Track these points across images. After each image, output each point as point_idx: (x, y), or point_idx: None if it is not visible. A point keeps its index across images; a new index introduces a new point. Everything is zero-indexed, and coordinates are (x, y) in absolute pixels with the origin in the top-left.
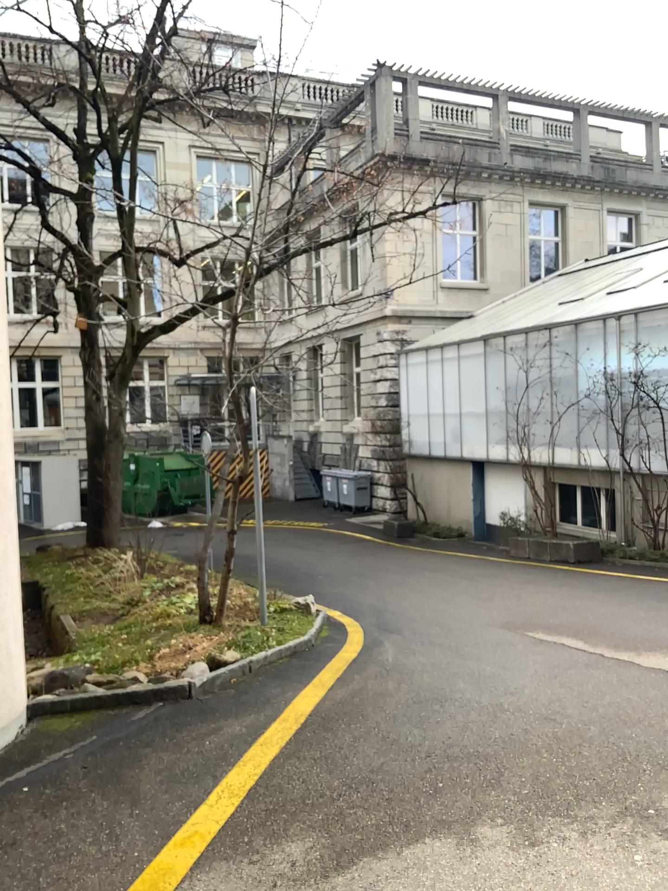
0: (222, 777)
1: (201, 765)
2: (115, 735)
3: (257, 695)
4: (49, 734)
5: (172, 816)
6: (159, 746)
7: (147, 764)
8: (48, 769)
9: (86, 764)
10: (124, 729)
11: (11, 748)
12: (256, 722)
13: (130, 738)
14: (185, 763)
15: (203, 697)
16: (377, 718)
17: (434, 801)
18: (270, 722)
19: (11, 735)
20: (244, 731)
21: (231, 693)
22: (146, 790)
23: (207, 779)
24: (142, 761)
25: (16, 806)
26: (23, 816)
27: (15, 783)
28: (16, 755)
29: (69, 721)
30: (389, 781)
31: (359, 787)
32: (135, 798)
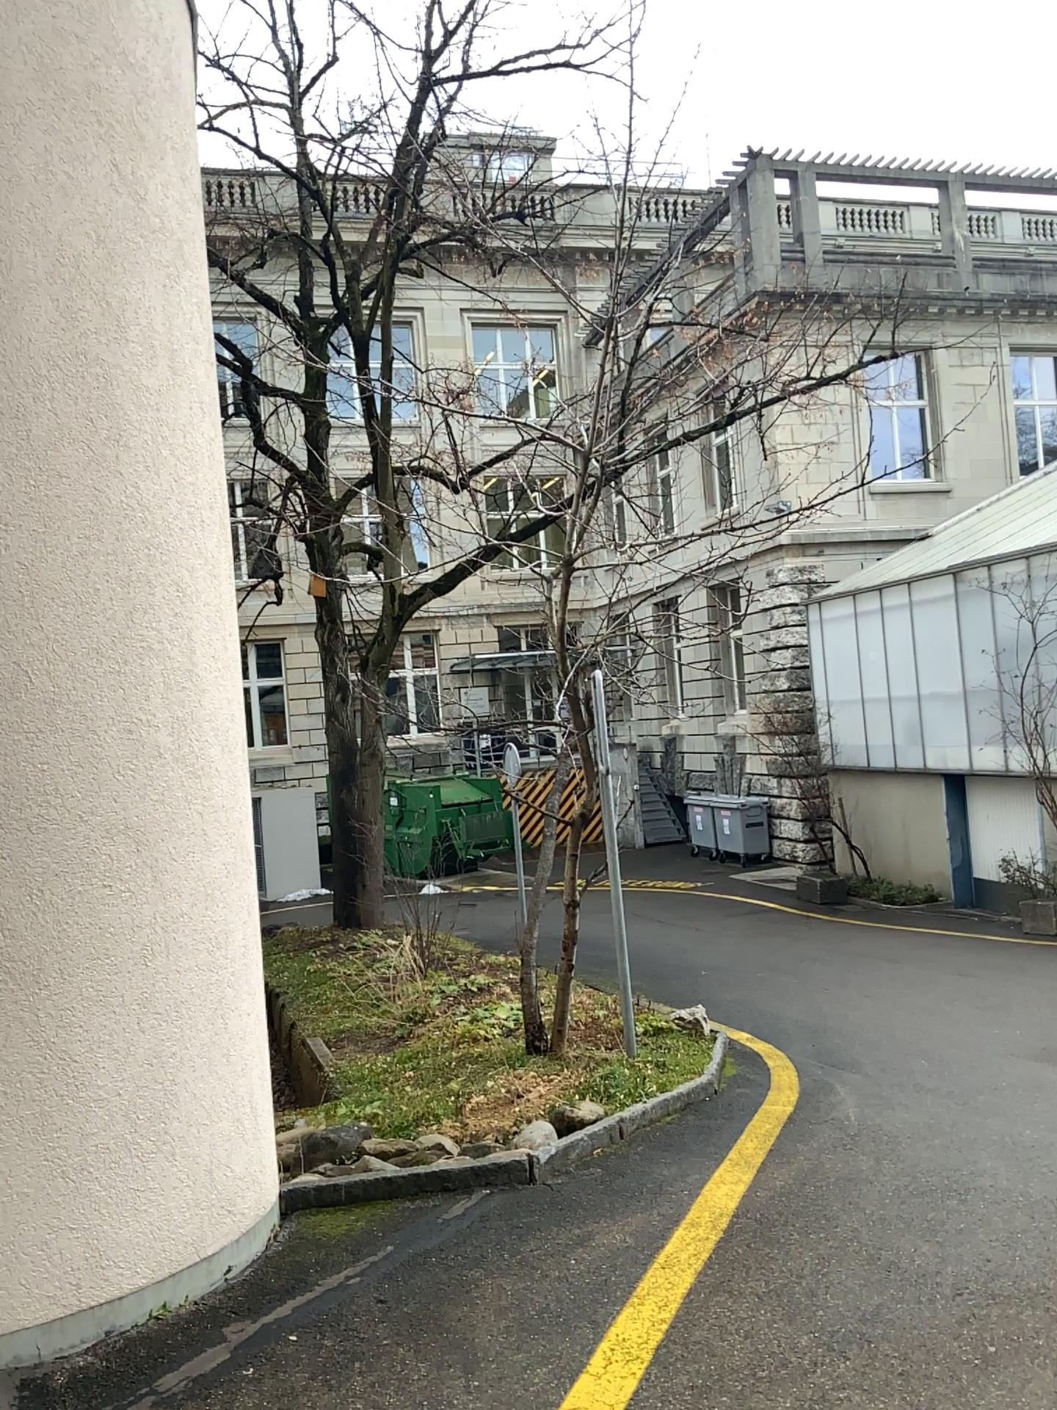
0: (609, 1327)
1: (571, 1303)
2: (422, 1245)
3: (643, 1179)
4: (318, 1241)
5: (537, 1396)
6: (496, 1267)
7: (481, 1298)
8: (325, 1303)
9: (384, 1295)
10: (435, 1235)
11: (263, 1265)
12: (651, 1228)
13: (448, 1252)
14: (545, 1299)
15: (553, 1181)
16: (857, 1224)
17: (993, 1384)
18: (674, 1229)
19: (262, 1243)
20: (633, 1243)
21: (601, 1175)
22: (487, 1346)
23: (584, 1328)
24: (472, 1293)
25: (282, 1367)
26: (295, 1385)
27: (276, 1326)
28: (271, 1276)
29: (346, 1219)
30: (900, 1341)
31: (849, 1351)
32: (470, 1360)
